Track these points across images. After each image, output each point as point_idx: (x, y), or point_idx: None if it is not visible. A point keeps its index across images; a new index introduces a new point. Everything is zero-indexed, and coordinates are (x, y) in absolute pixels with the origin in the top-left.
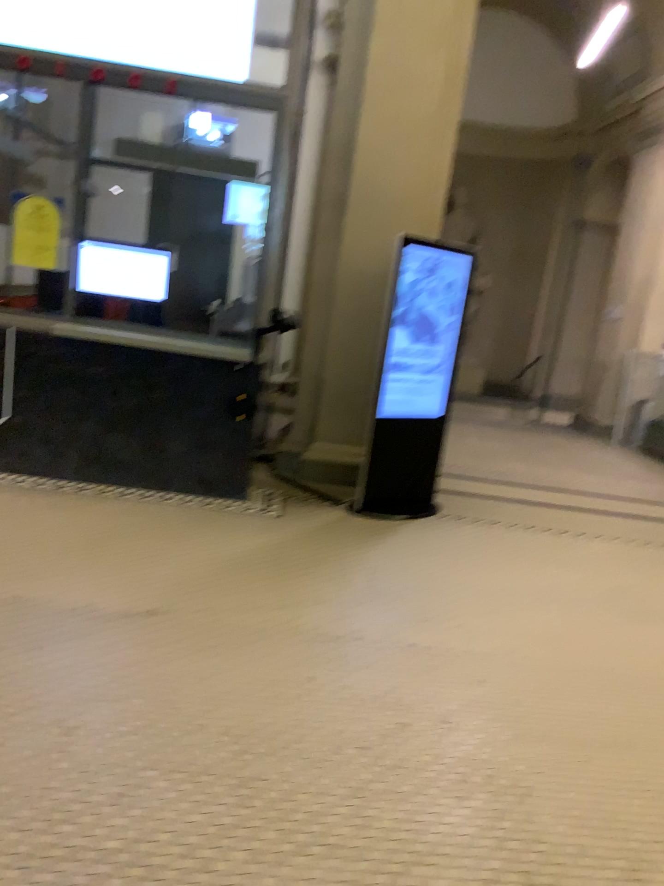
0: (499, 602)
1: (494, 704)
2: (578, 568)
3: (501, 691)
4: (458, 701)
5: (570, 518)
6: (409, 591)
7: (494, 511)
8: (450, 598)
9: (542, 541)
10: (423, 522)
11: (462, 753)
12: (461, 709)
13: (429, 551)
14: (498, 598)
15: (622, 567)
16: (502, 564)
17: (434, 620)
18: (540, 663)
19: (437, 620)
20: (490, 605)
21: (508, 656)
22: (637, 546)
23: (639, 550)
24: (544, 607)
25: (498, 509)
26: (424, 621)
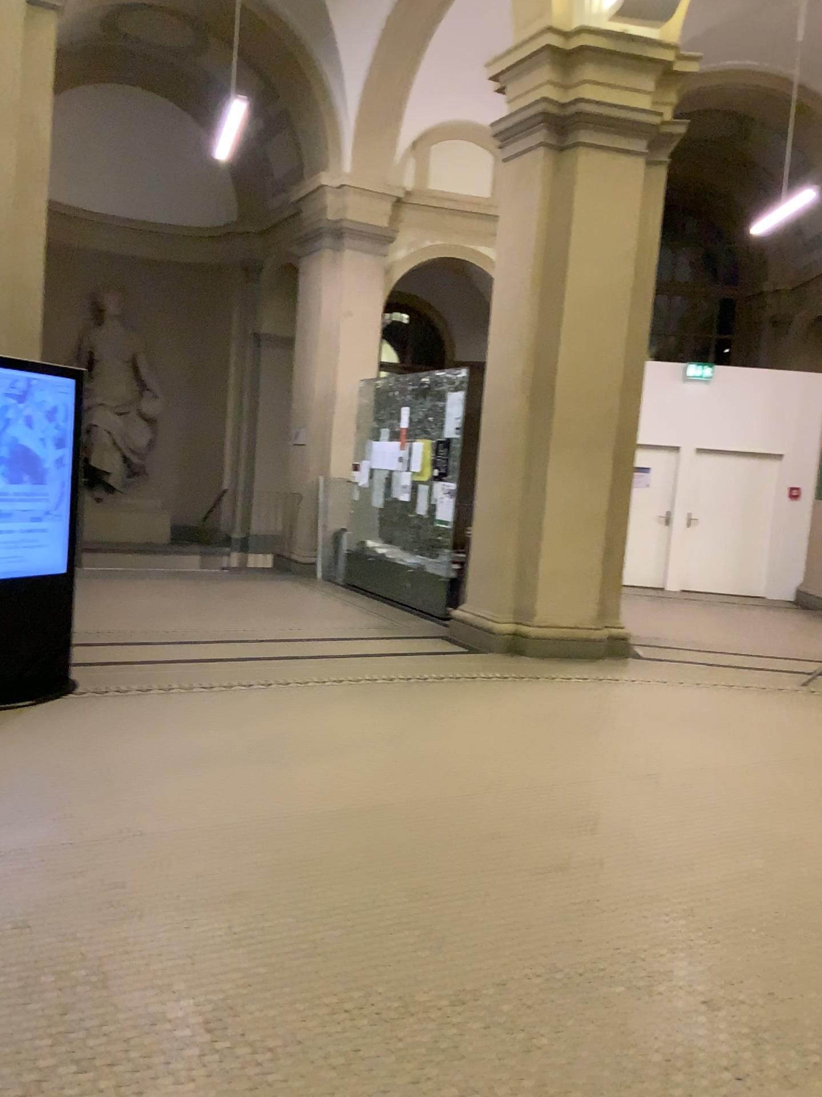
0: (122, 776)
1: (85, 889)
2: (230, 723)
3: (97, 872)
4: (38, 896)
5: (233, 670)
6: (6, 787)
7: (142, 676)
8: (60, 785)
9: (194, 700)
10: (47, 703)
11: (28, 951)
12: (39, 904)
13: (45, 735)
14: (122, 772)
15: (281, 712)
16: (138, 733)
17: (31, 813)
18: (155, 833)
19: (35, 812)
20: (109, 783)
21: (117, 834)
22: (305, 687)
23: (306, 690)
24: (177, 772)
25: (148, 673)
26: (17, 818)
